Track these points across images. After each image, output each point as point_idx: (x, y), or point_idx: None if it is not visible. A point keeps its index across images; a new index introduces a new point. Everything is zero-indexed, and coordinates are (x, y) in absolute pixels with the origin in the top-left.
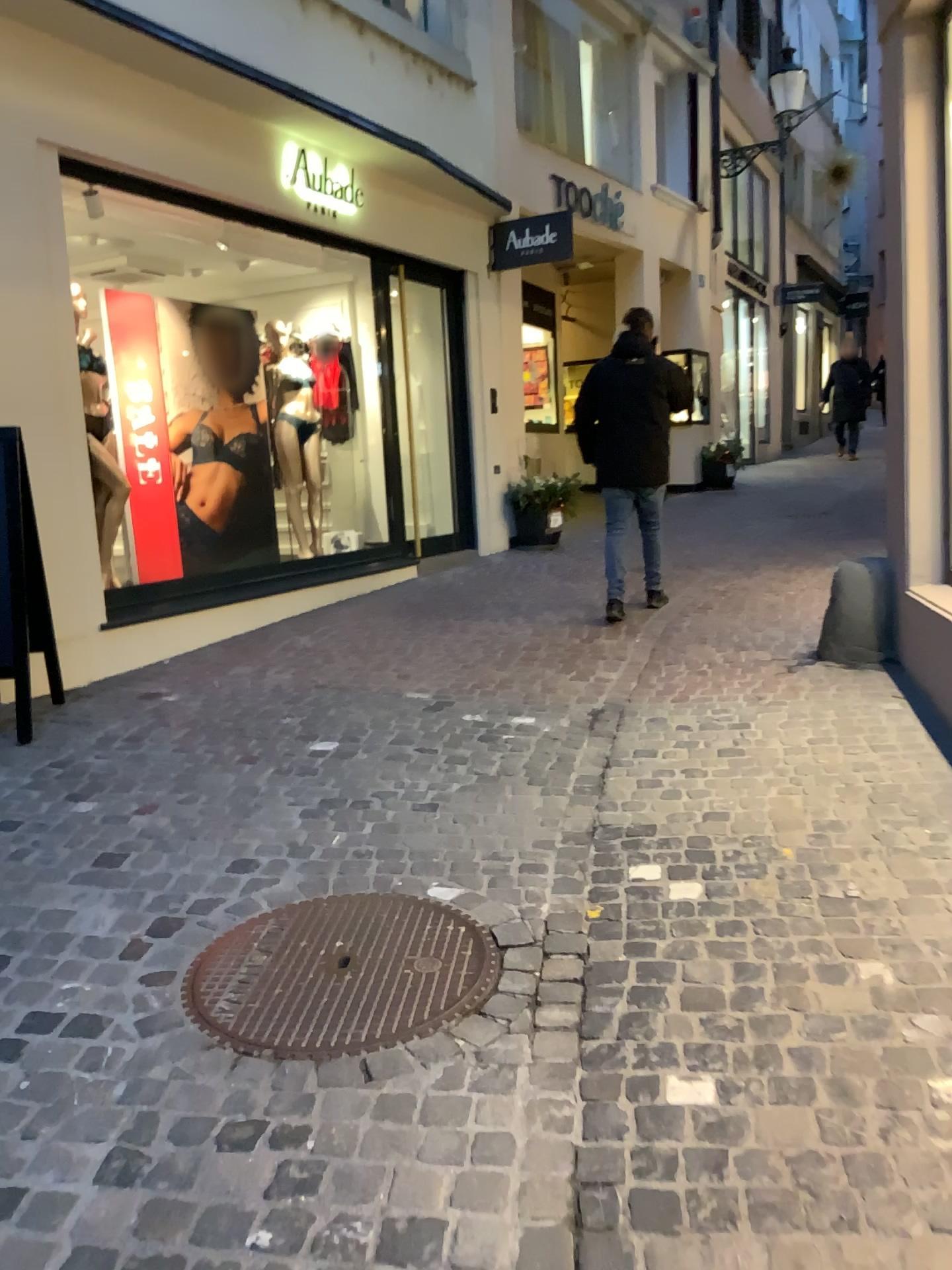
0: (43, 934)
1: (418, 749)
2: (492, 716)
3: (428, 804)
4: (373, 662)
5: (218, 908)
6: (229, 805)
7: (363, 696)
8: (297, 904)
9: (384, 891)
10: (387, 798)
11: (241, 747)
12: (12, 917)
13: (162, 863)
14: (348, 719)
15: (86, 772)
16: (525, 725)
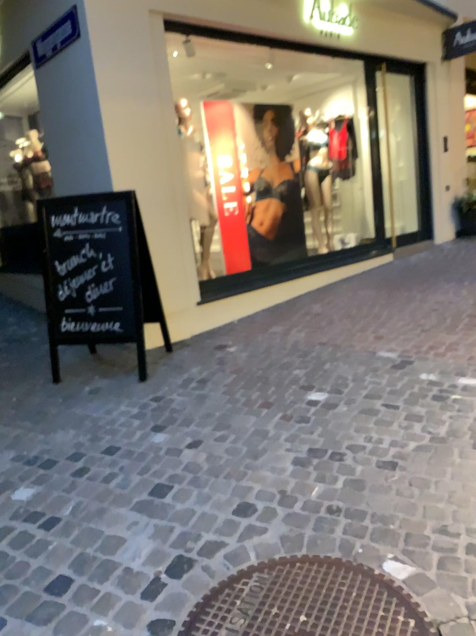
0: (96, 563)
1: (385, 404)
2: (441, 375)
3: (389, 461)
4: (359, 325)
5: (217, 557)
6: (246, 446)
7: (350, 353)
8: (275, 563)
9: (346, 558)
10: (358, 450)
11: (265, 393)
12: (85, 539)
13: (190, 500)
14: (338, 373)
15: (168, 407)
16: (468, 386)
